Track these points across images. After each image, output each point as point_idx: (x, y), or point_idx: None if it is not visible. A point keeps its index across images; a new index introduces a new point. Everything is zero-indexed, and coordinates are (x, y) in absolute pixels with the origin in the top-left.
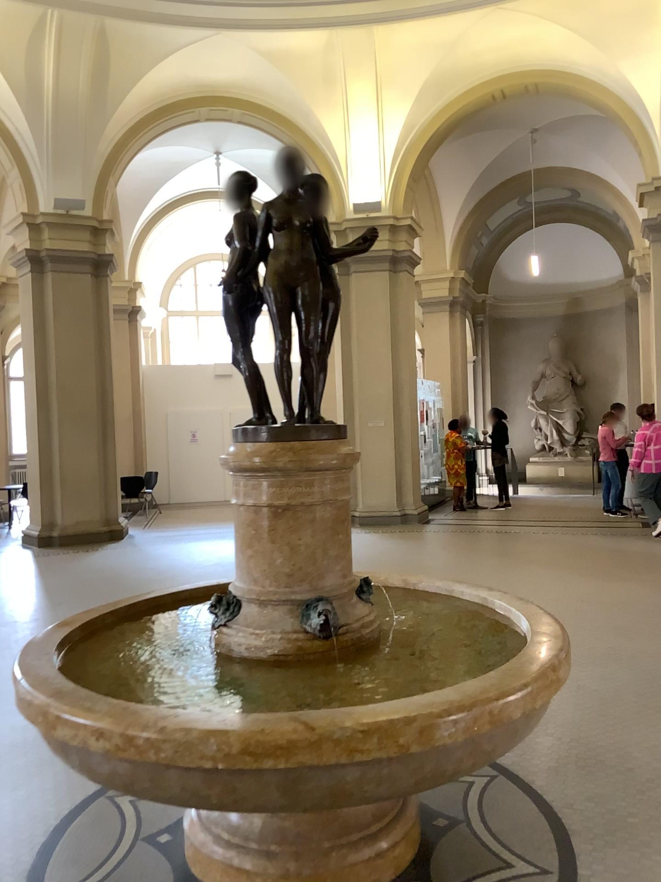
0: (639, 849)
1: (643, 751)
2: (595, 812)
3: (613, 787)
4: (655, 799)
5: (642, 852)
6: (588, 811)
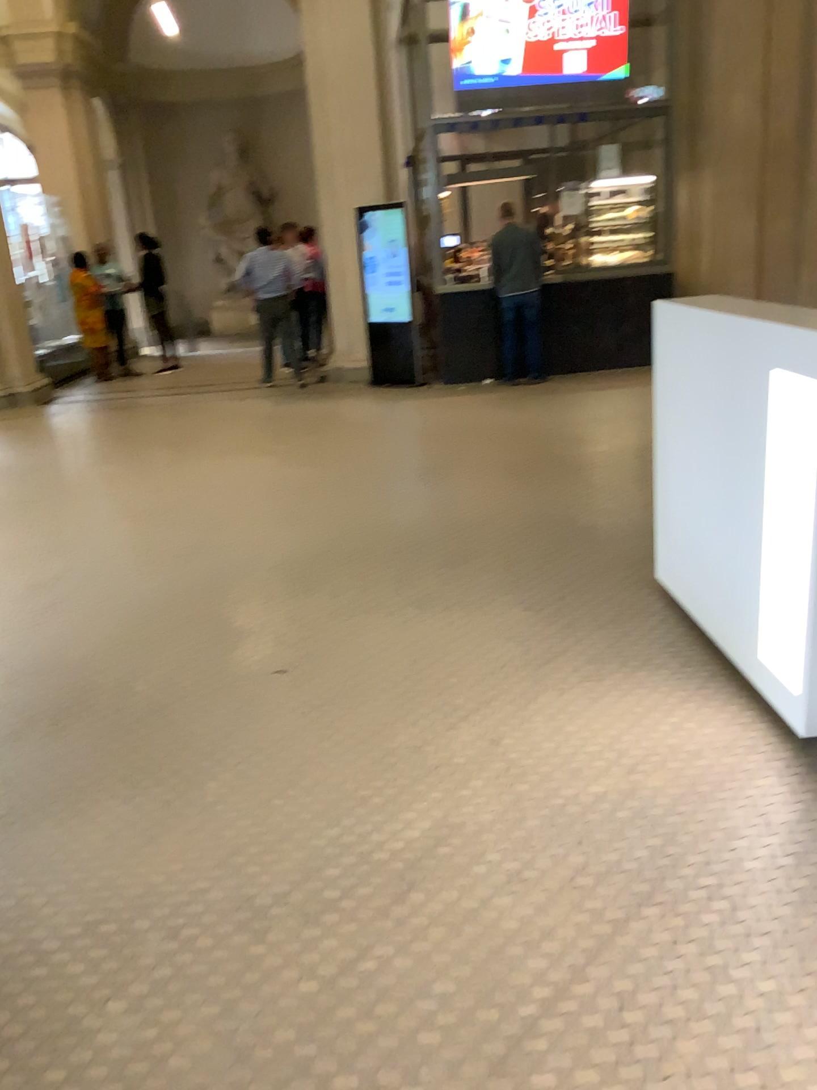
0: (73, 831)
1: (154, 686)
2: (41, 791)
3: (87, 747)
4: (133, 753)
5: (74, 835)
6: (30, 792)
